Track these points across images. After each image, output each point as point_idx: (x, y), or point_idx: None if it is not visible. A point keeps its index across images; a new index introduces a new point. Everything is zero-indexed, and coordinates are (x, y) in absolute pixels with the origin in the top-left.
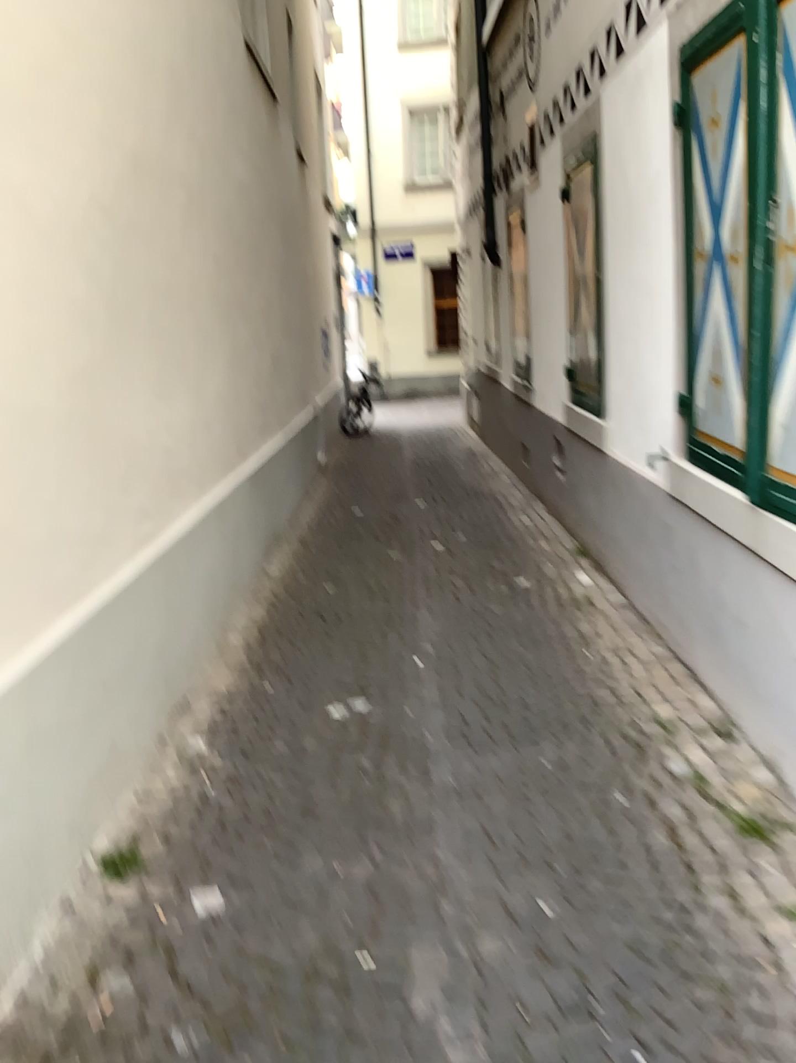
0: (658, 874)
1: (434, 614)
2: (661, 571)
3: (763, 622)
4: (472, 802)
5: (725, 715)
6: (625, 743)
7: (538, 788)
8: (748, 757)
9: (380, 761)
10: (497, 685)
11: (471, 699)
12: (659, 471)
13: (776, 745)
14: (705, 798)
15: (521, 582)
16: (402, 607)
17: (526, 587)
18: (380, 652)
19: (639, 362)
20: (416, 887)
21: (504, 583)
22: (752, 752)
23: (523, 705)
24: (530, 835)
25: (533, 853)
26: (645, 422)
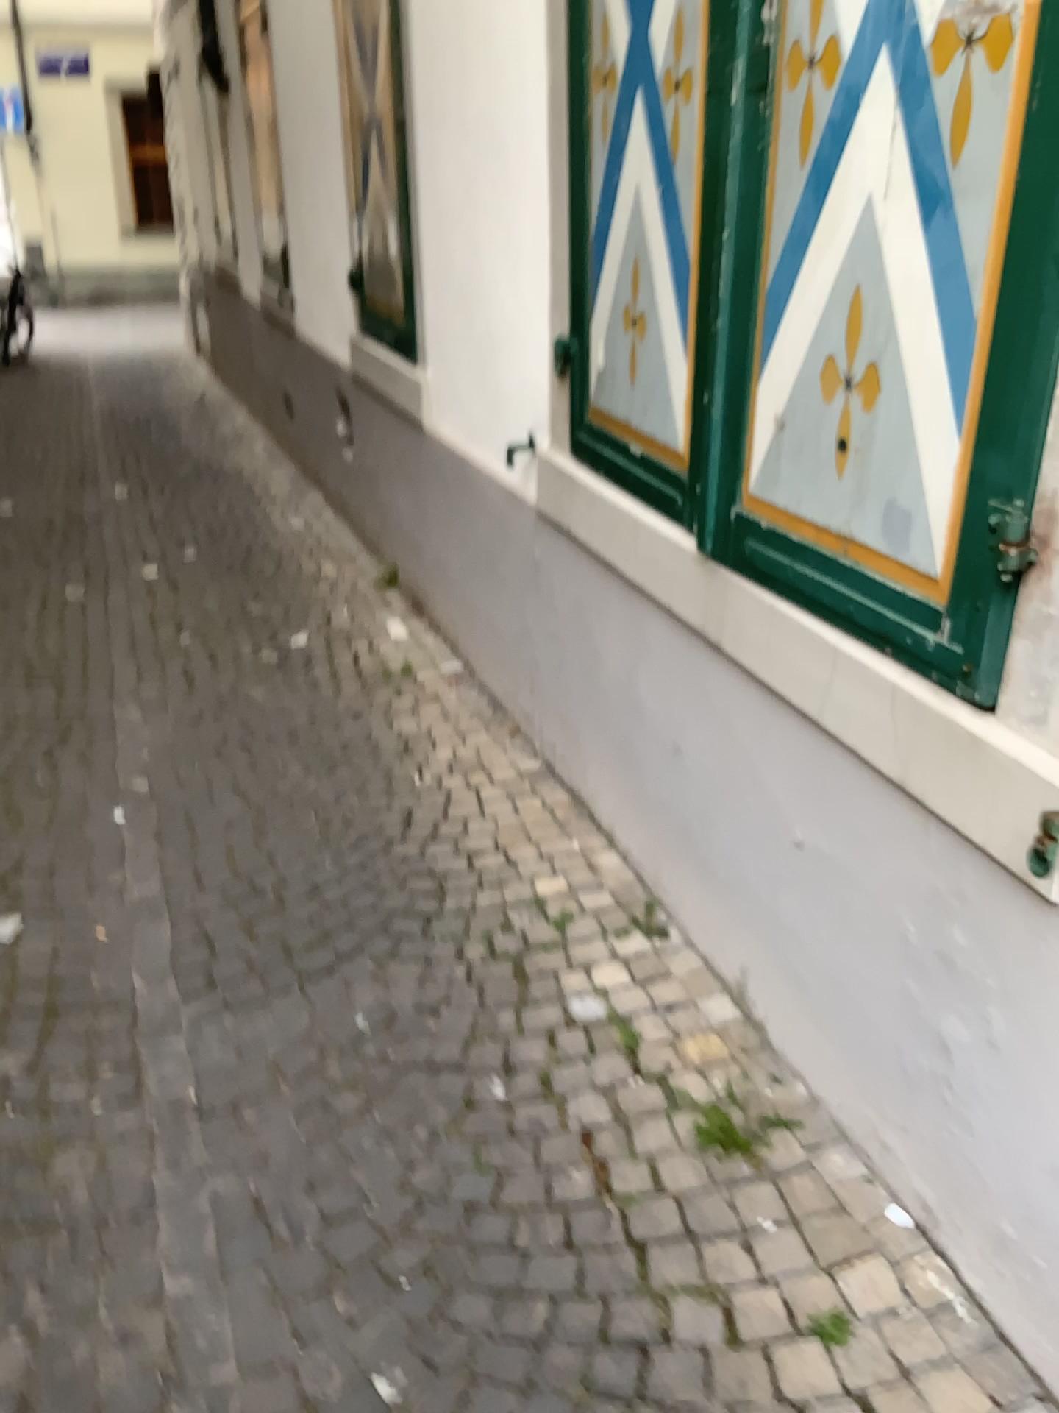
0: (581, 1266)
1: (146, 709)
2: (524, 633)
3: (726, 761)
4: (228, 1133)
5: (645, 889)
6: (491, 962)
7: (348, 1084)
8: (693, 975)
9: (44, 1055)
10: (264, 852)
11: (219, 884)
12: (521, 471)
13: (743, 963)
14: (638, 1075)
15: (293, 639)
16: (88, 697)
17: (301, 646)
18: (46, 796)
19: (483, 275)
20: (118, 1386)
21: (265, 641)
22: (697, 963)
23: (310, 889)
24: (342, 1202)
25: (350, 1246)
26: (494, 382)
